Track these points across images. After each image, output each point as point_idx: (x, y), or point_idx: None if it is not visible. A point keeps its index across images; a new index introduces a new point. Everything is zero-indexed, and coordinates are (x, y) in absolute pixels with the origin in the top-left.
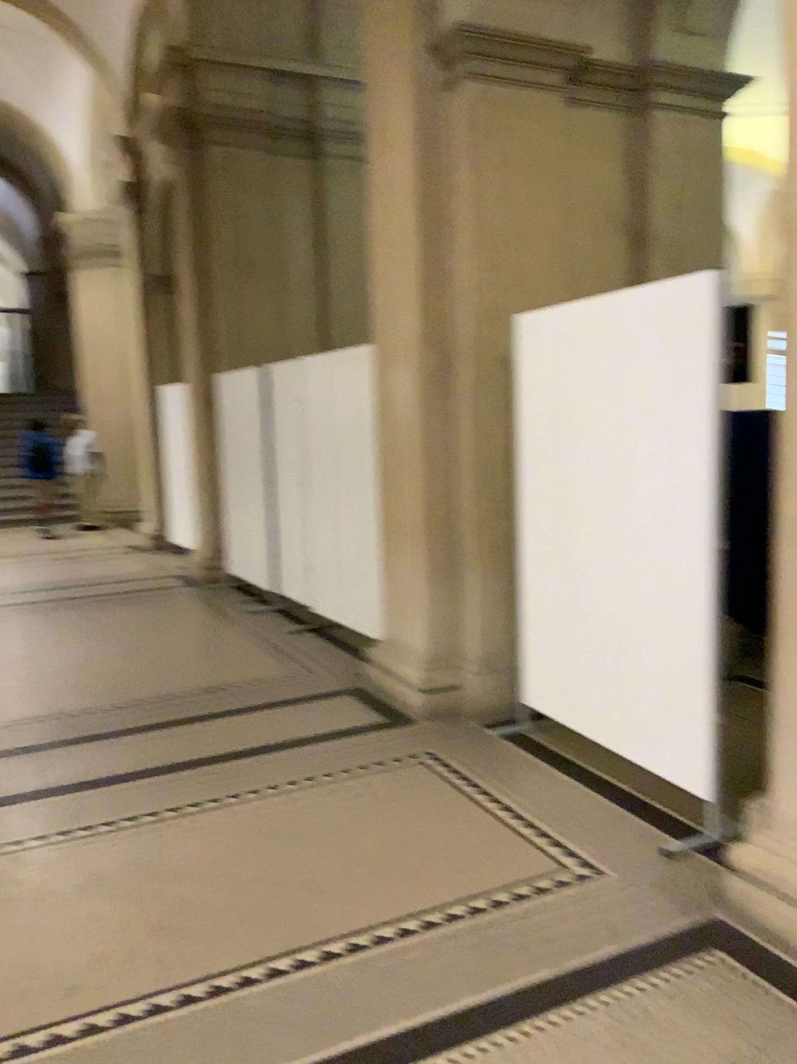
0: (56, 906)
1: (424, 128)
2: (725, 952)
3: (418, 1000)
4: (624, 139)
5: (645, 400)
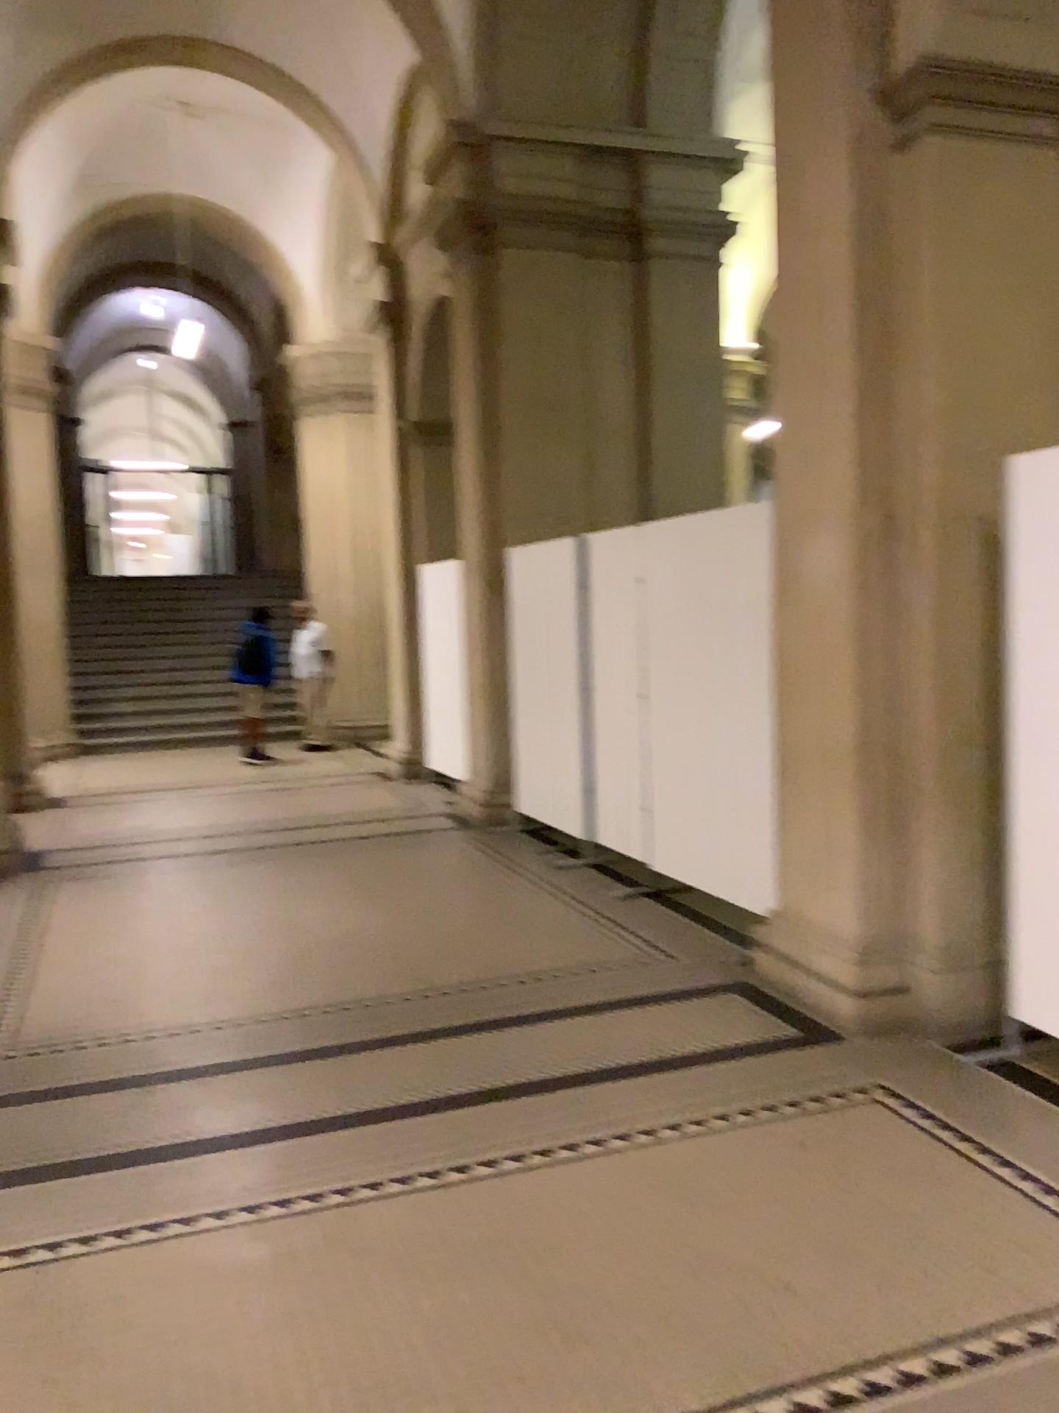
0: (419, 1294)
1: (865, 206)
2: None
3: None
4: None
5: None
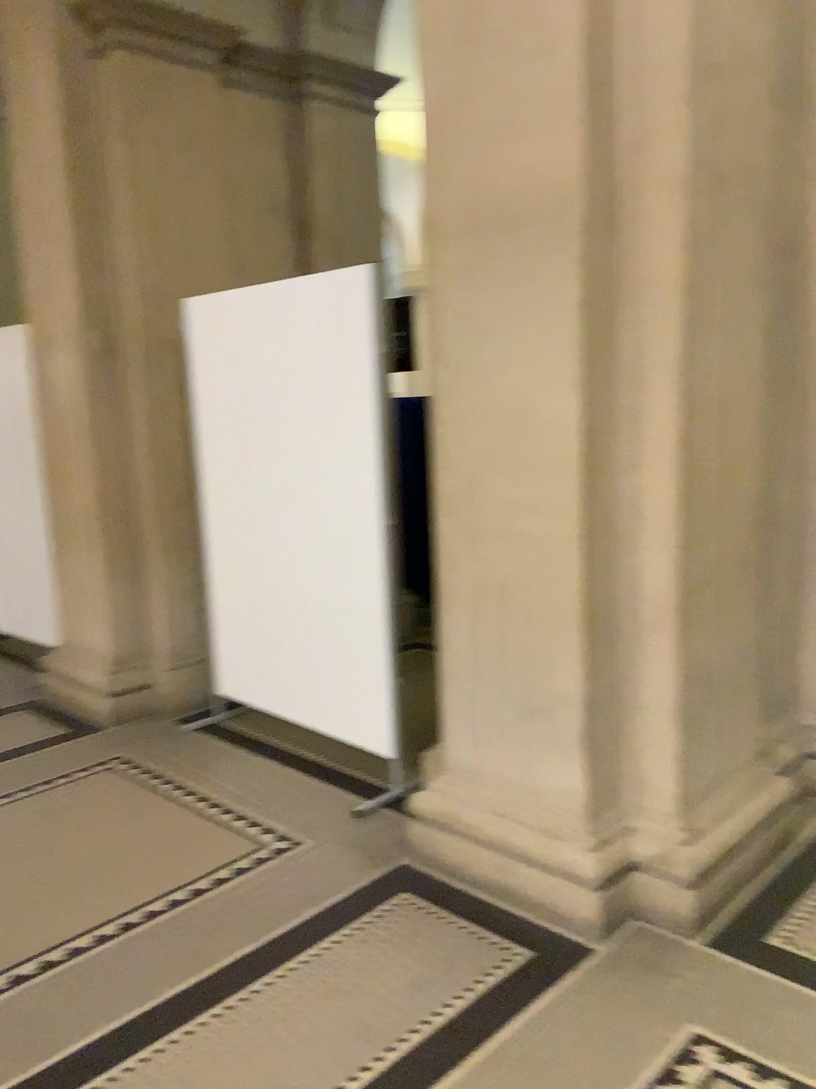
0: None
1: (73, 94)
2: (416, 890)
3: (126, 998)
4: (286, 124)
5: (319, 385)
